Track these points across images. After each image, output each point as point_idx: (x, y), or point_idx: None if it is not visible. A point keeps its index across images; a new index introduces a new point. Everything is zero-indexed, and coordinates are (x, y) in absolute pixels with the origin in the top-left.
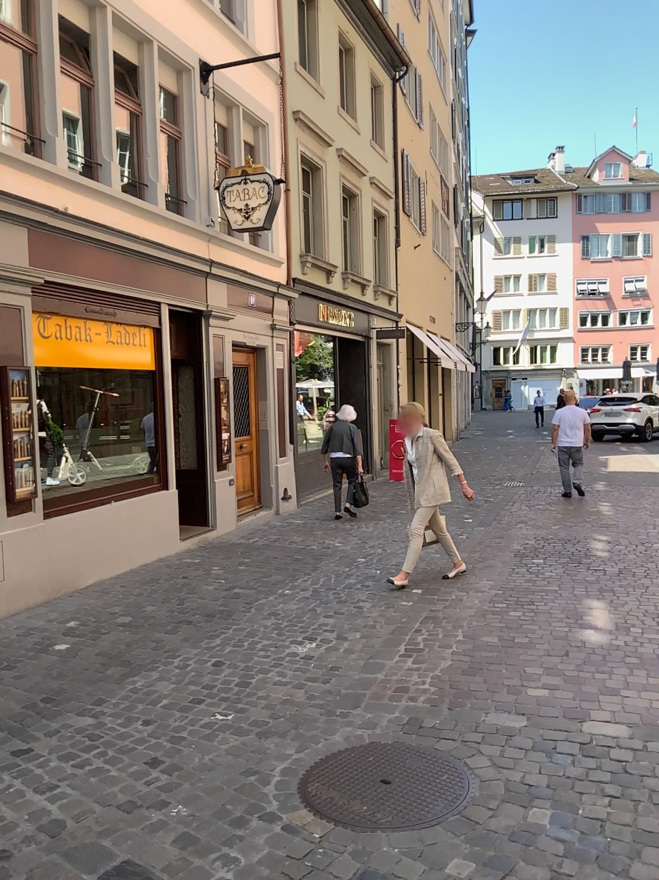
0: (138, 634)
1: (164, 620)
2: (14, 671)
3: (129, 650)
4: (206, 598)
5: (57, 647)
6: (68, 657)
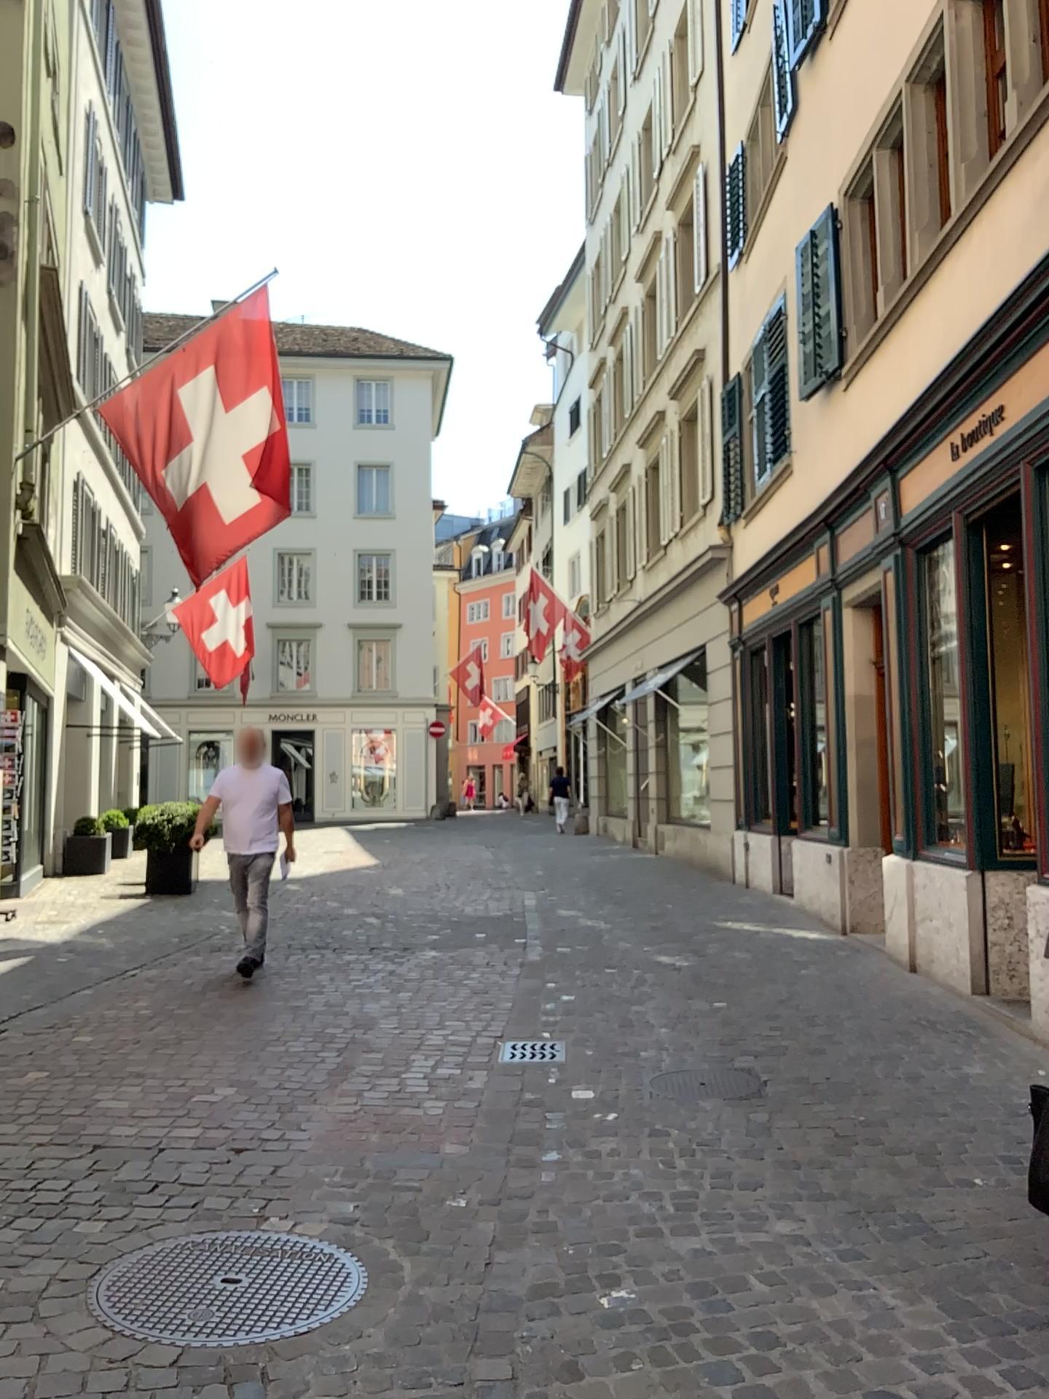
0: None
1: None
2: None
3: None
4: None
5: None
6: None
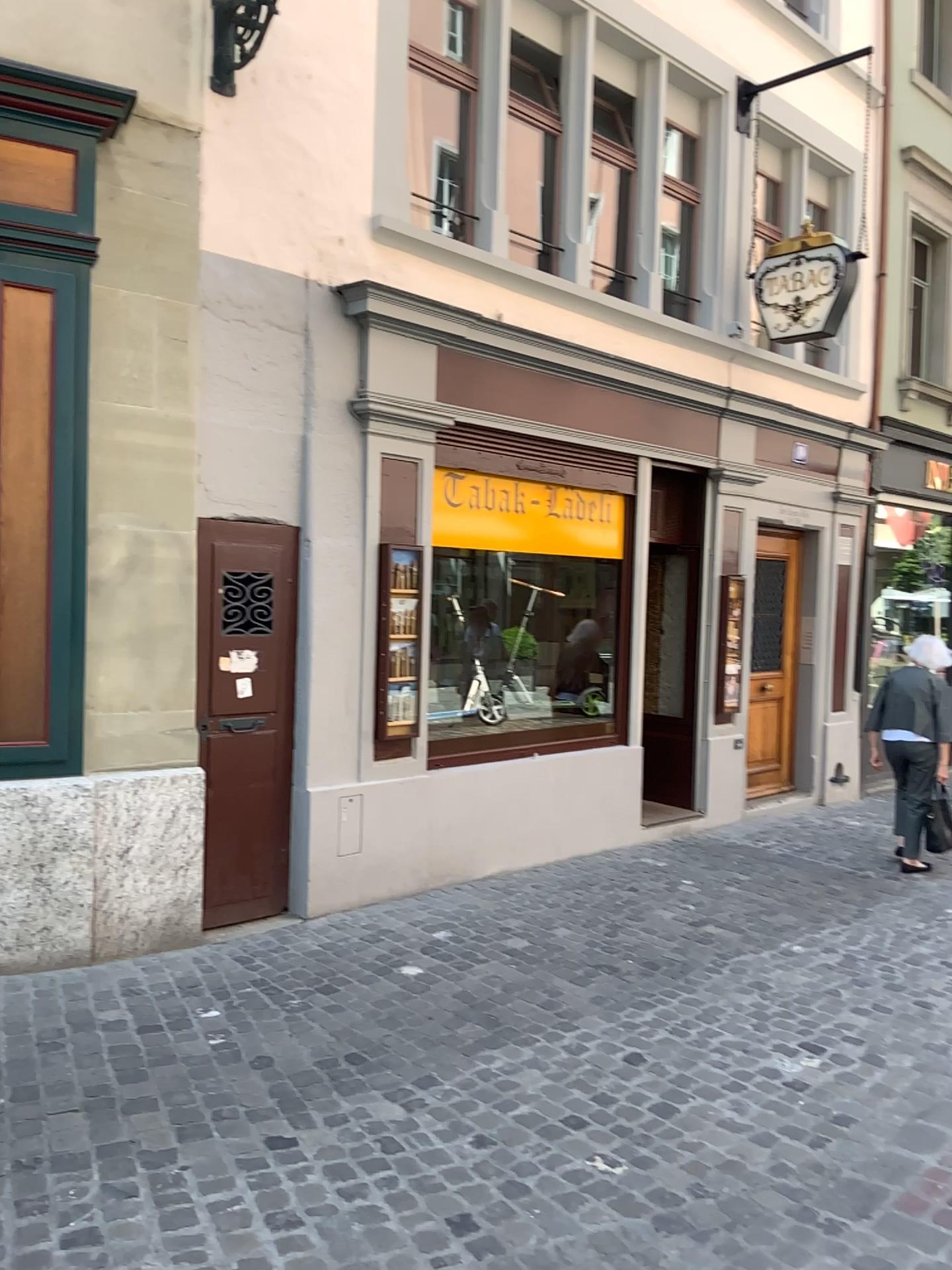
0: (525, 974)
1: (573, 959)
2: (329, 999)
3: (500, 1001)
4: (652, 932)
5: (402, 972)
6: (409, 992)
